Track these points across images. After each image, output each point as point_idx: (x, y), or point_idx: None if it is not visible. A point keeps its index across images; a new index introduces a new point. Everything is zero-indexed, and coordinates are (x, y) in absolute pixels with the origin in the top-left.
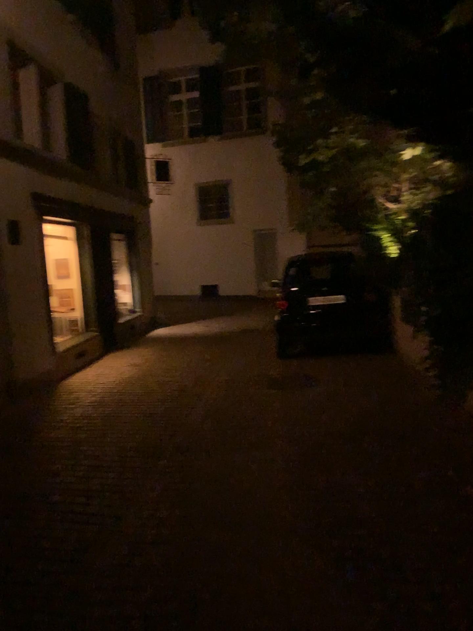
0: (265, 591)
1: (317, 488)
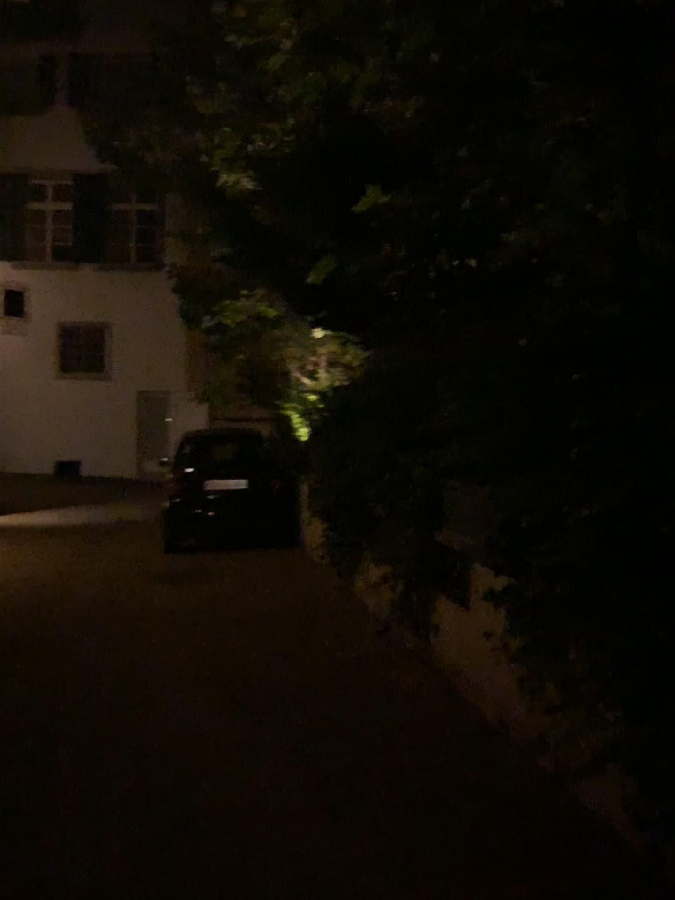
0: (147, 720)
1: (199, 655)
